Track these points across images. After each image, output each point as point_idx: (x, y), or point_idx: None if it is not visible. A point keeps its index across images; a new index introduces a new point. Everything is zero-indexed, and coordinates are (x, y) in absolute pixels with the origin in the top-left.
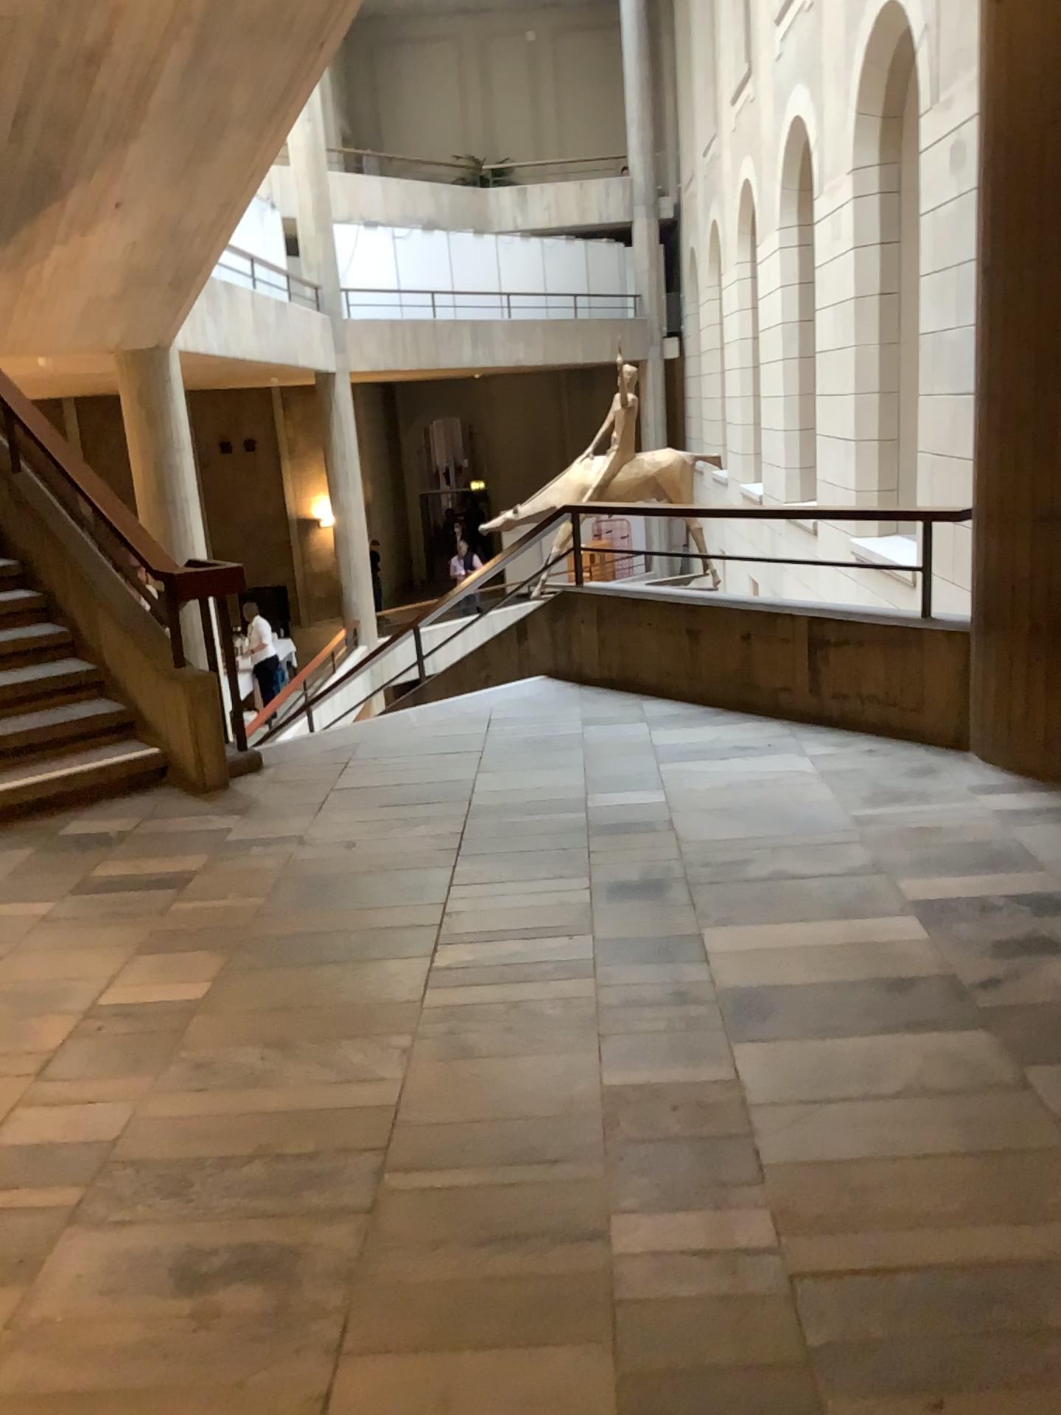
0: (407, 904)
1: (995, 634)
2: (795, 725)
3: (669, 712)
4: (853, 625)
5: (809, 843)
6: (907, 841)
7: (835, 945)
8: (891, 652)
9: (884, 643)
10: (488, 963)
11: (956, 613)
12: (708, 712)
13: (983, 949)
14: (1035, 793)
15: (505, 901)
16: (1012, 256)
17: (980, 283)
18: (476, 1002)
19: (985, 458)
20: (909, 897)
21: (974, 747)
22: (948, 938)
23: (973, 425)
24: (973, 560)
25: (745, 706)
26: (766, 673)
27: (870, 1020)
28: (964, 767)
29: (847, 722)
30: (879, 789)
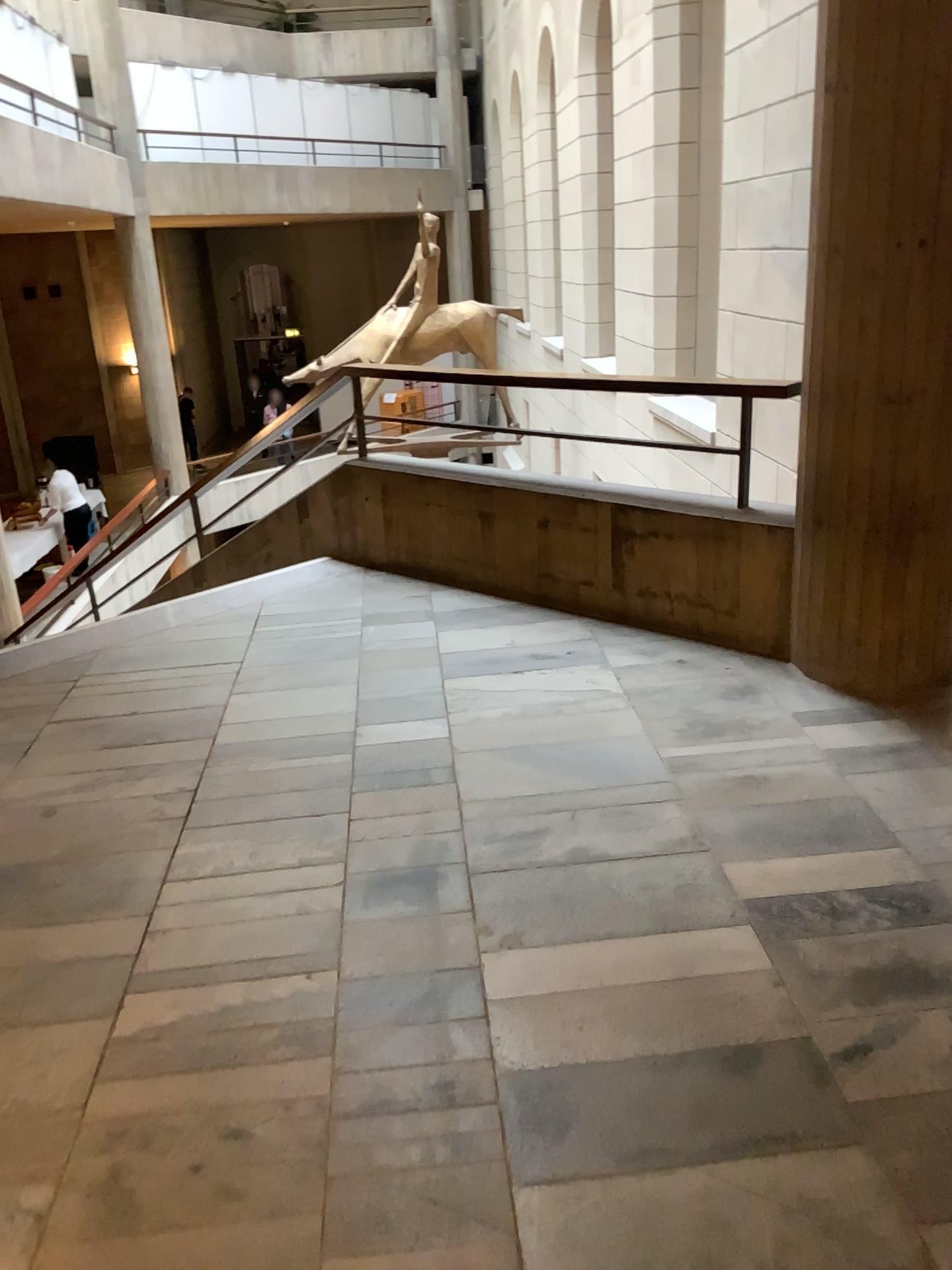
0: (97, 922)
1: (829, 536)
2: (596, 627)
3: (458, 608)
4: (662, 515)
5: (616, 807)
6: (734, 803)
7: (654, 989)
8: (705, 548)
9: (696, 537)
10: (188, 1035)
11: (781, 506)
12: (501, 610)
13: (846, 995)
14: (874, 726)
15: (228, 916)
16: (867, 68)
17: (825, 103)
18: (157, 1118)
19: (824, 325)
20: (744, 899)
21: (800, 662)
22: (798, 973)
23: (810, 283)
24: (805, 447)
25: (541, 603)
26: (564, 566)
27: (707, 1140)
28: (788, 687)
29: (655, 625)
30: (695, 719)
